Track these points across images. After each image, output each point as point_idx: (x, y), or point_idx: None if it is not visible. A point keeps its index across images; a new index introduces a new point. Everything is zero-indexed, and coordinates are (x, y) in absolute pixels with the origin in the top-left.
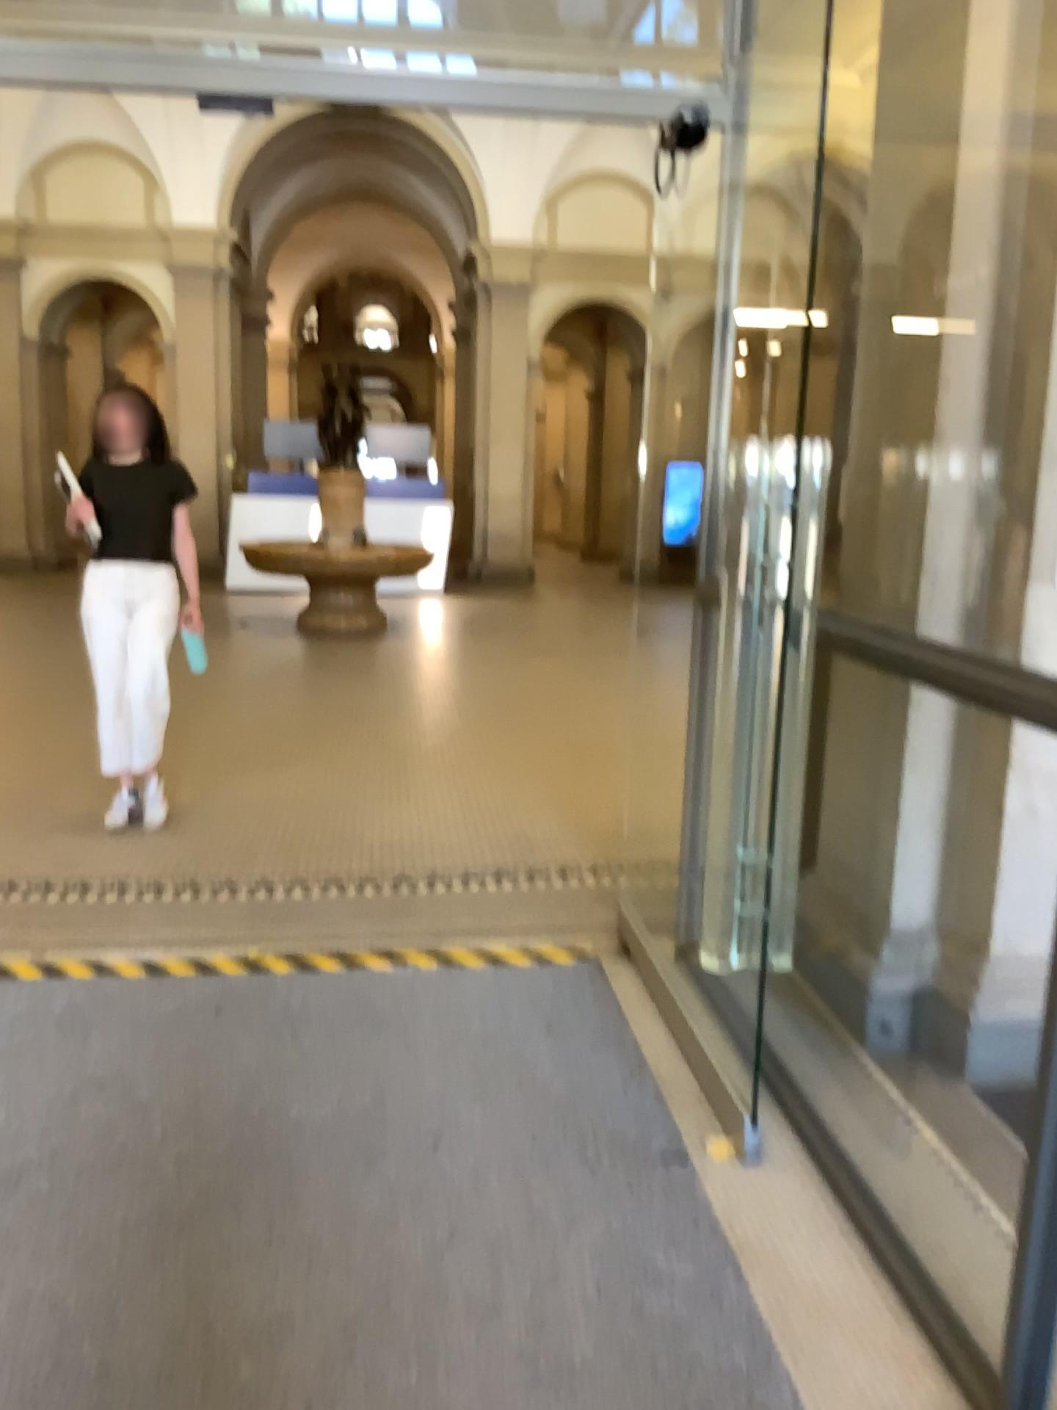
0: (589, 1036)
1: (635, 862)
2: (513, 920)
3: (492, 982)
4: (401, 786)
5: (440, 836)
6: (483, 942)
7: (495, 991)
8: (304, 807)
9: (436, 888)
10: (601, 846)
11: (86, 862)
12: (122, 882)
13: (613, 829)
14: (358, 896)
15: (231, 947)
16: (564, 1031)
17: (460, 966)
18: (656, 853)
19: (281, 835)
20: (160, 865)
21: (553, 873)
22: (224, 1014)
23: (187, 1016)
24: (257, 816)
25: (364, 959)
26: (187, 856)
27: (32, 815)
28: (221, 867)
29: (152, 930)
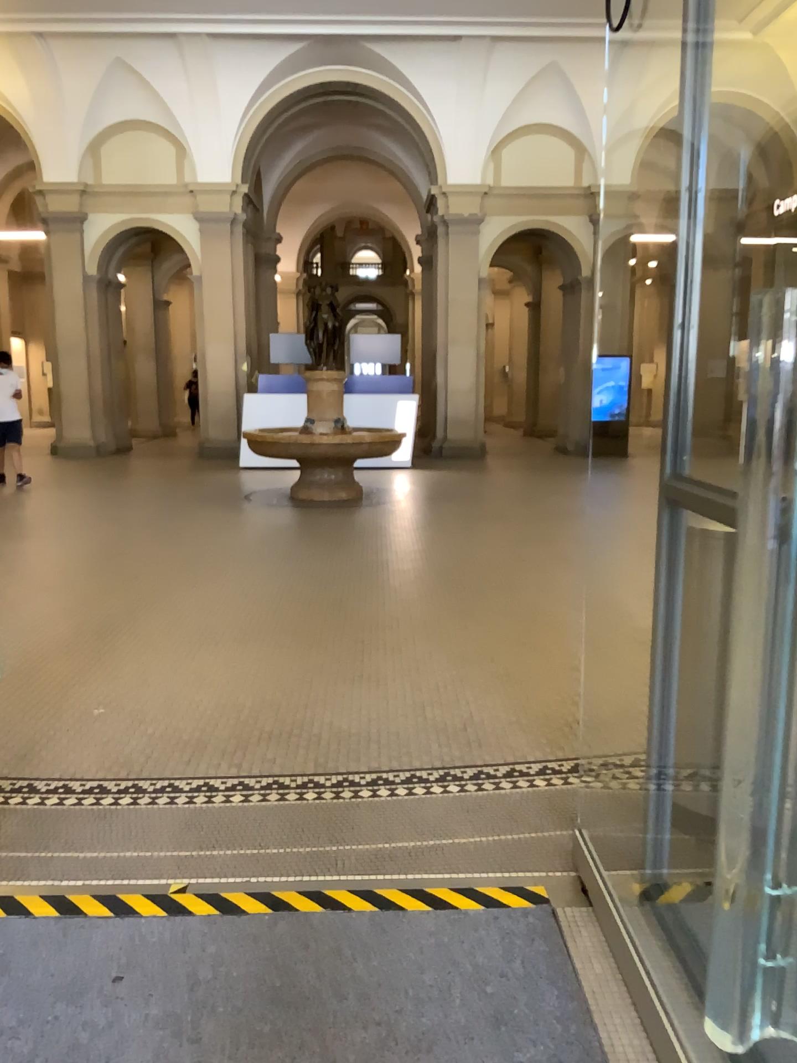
0: (545, 1037)
1: (587, 758)
2: (459, 838)
3: (432, 935)
4: (356, 666)
5: (389, 724)
6: (425, 871)
7: (435, 953)
8: (261, 691)
9: (381, 790)
10: (550, 738)
11: (42, 755)
12: (69, 780)
13: (562, 717)
14: (300, 801)
15: (156, 874)
16: (516, 1027)
17: (398, 908)
18: (607, 745)
19: (235, 723)
20: (111, 760)
21: (502, 771)
22: (125, 983)
23: (83, 984)
24: (214, 701)
25: (294, 896)
26: (140, 748)
27: (6, 700)
28: (170, 762)
29: (82, 848)
